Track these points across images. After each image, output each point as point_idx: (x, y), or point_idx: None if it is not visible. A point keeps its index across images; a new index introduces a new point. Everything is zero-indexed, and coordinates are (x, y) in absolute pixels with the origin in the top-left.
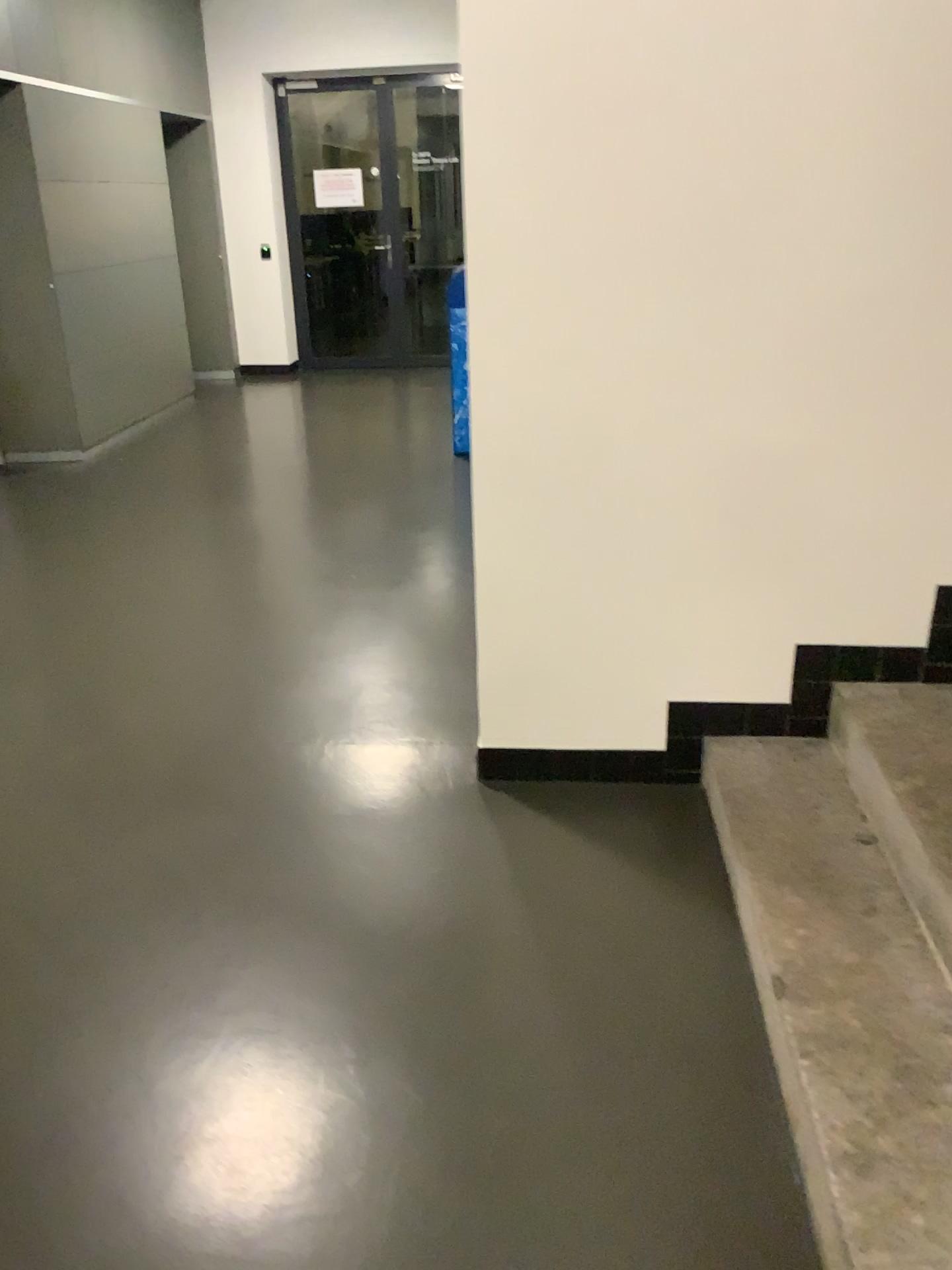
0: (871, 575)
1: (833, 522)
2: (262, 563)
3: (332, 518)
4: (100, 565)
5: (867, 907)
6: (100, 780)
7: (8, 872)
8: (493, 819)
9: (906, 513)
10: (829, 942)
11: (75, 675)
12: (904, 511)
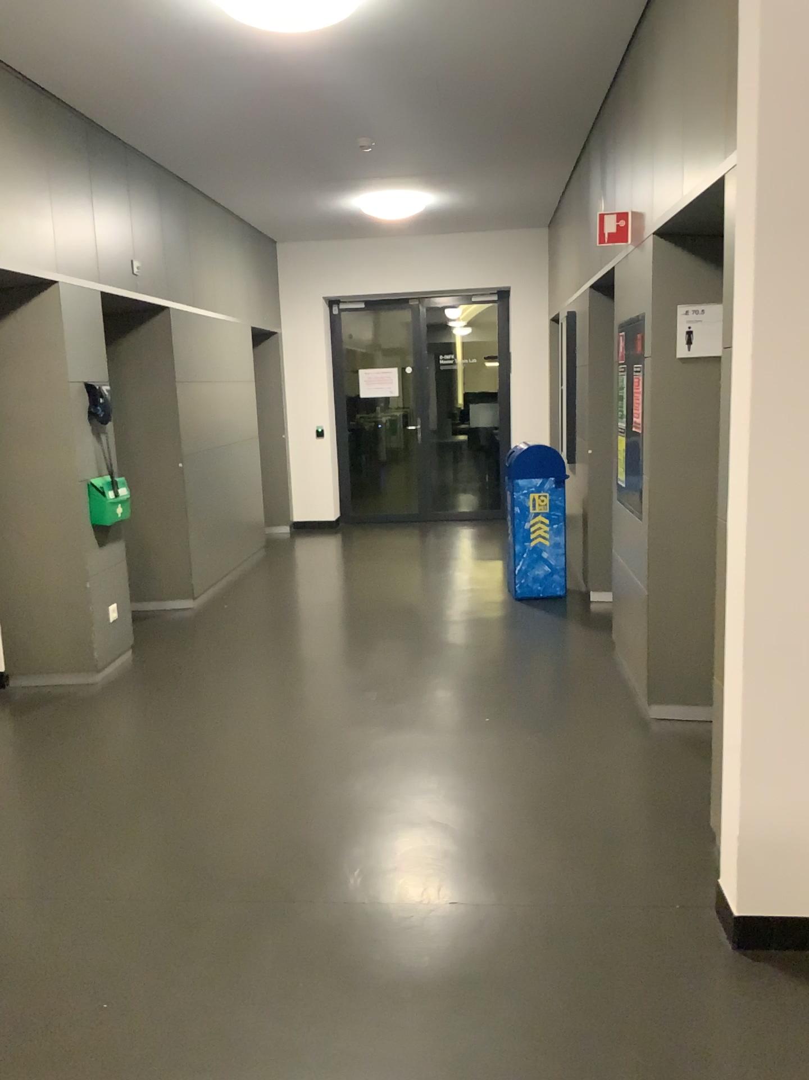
0: None
1: None
2: (397, 709)
3: (439, 664)
4: (255, 713)
5: None
6: (350, 948)
7: (303, 1061)
8: (771, 998)
9: None
10: None
11: (278, 828)
12: None
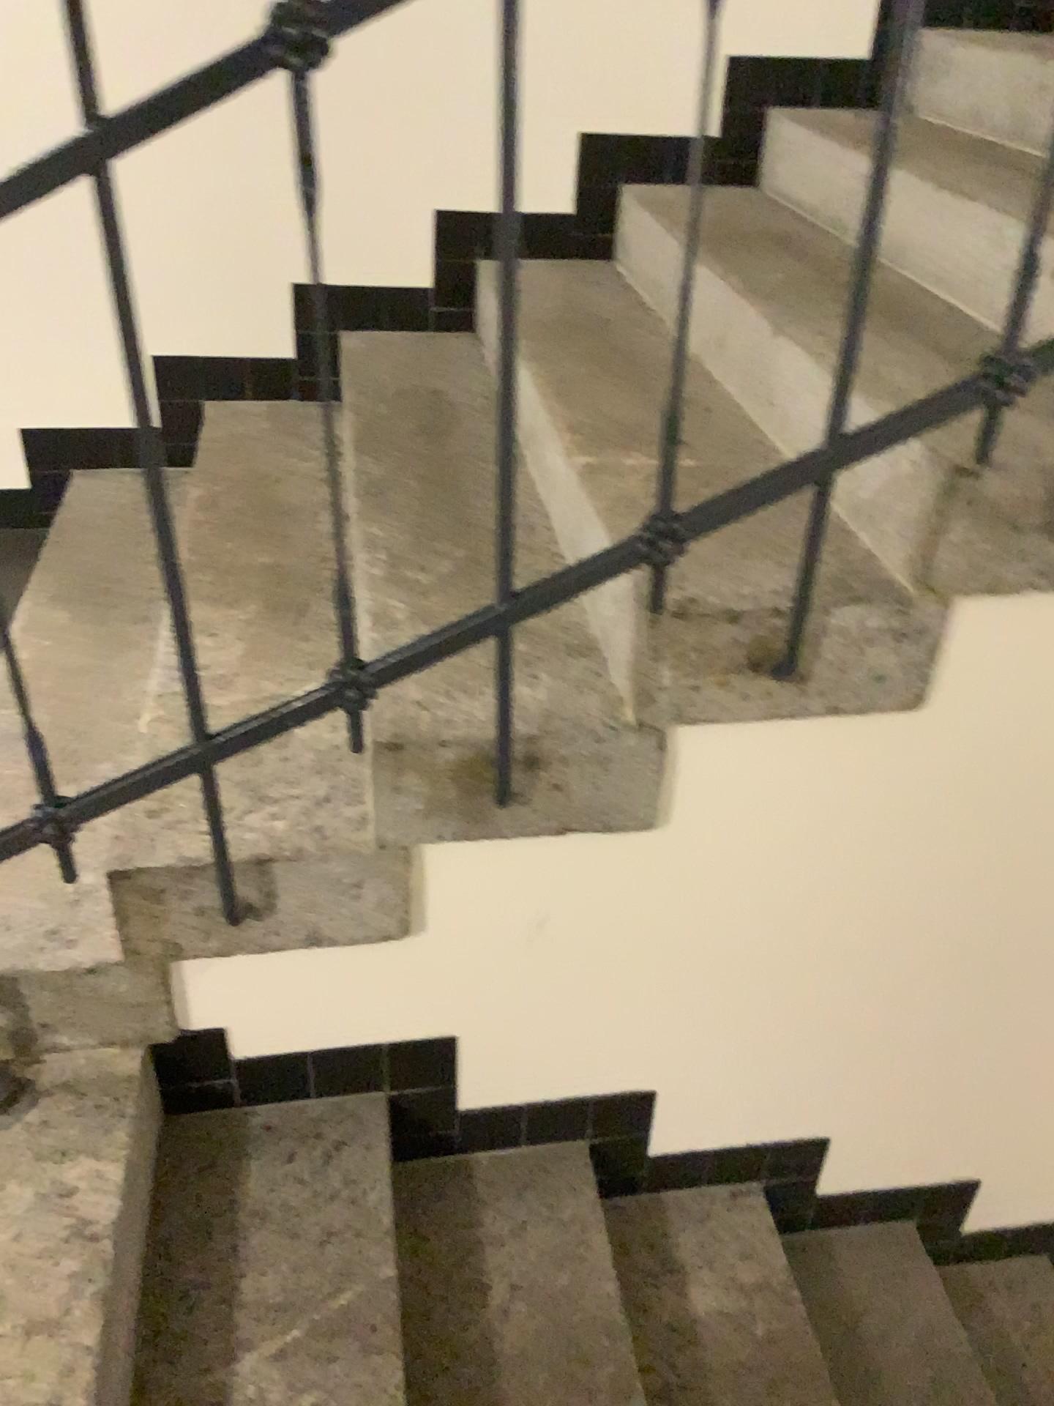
0: (224, 271)
1: (167, 204)
2: None
3: None
4: None
5: (143, 615)
6: None
7: None
8: None
9: (247, 194)
10: (77, 648)
11: None
12: (245, 191)
